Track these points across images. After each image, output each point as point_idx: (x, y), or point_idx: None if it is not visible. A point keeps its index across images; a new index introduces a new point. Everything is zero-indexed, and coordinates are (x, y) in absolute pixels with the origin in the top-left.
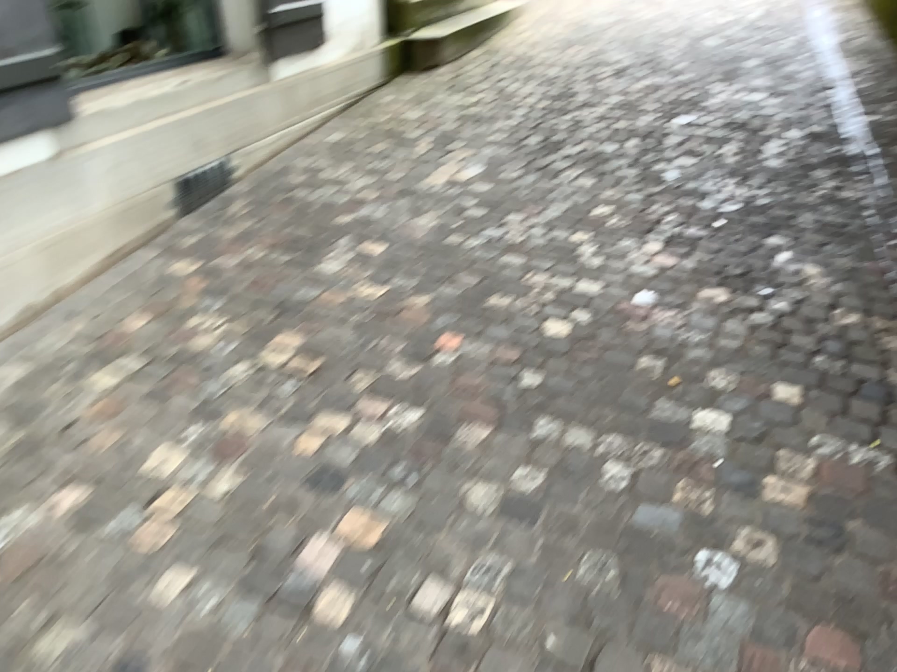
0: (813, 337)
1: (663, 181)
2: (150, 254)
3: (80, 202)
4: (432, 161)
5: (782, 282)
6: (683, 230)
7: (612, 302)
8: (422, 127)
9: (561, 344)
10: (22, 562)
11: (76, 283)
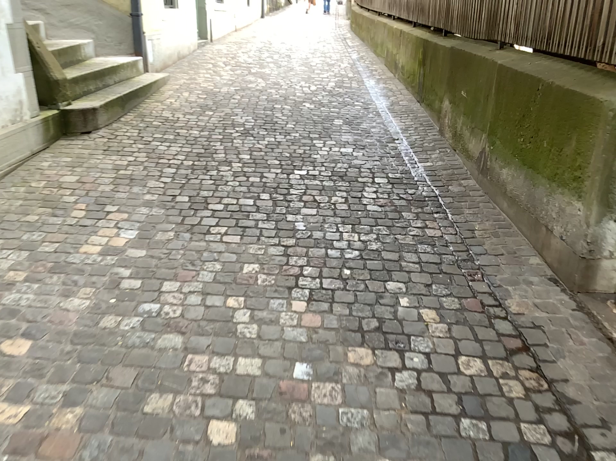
0: (451, 394)
1: (294, 234)
2: None
3: None
4: (86, 231)
5: (410, 332)
6: (319, 285)
7: (272, 386)
8: (77, 193)
9: (228, 457)
10: None
11: None
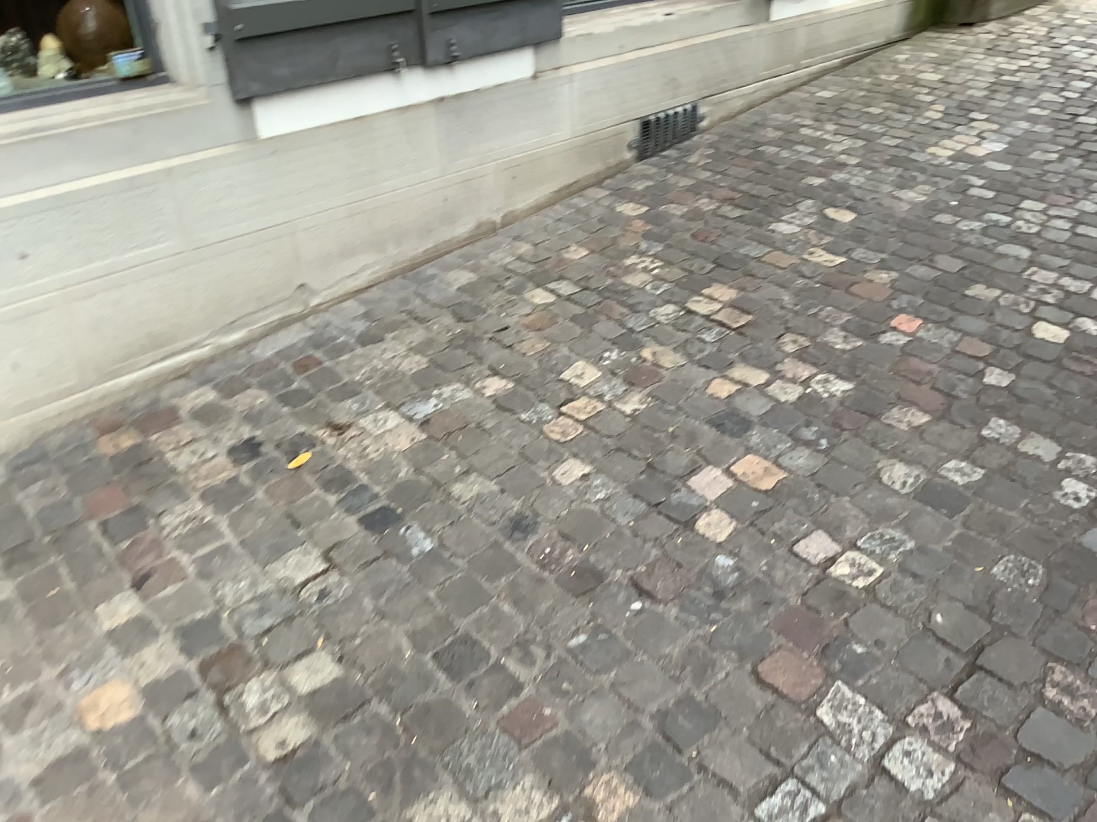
0: None
1: None
2: (598, 192)
3: (545, 127)
4: (938, 132)
5: None
6: None
7: None
8: (936, 94)
9: (1048, 350)
10: (447, 426)
11: (525, 208)
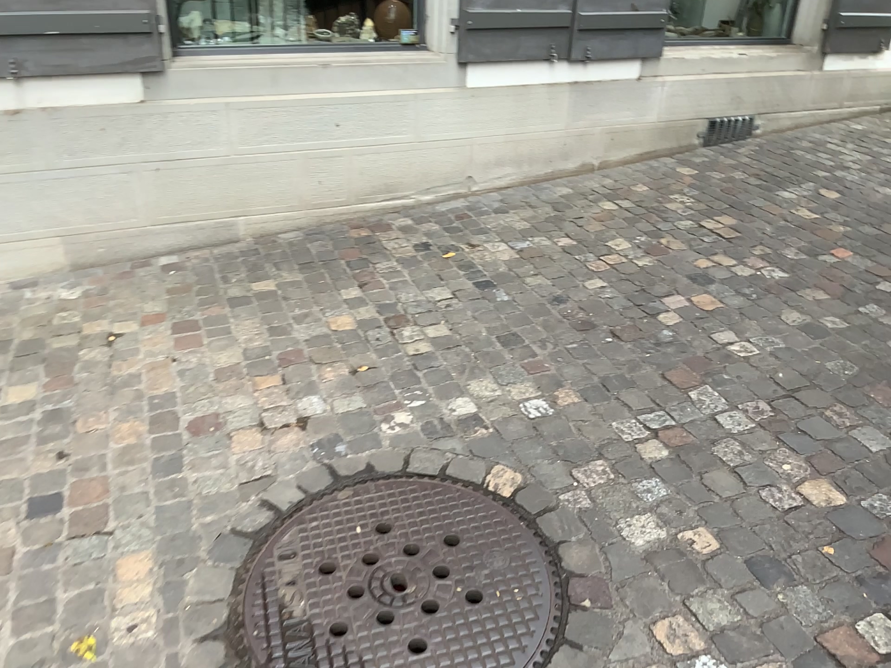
0: None
1: None
2: (667, 160)
3: (639, 112)
4: None
5: None
6: None
7: None
8: None
9: None
10: (533, 255)
11: (616, 161)
